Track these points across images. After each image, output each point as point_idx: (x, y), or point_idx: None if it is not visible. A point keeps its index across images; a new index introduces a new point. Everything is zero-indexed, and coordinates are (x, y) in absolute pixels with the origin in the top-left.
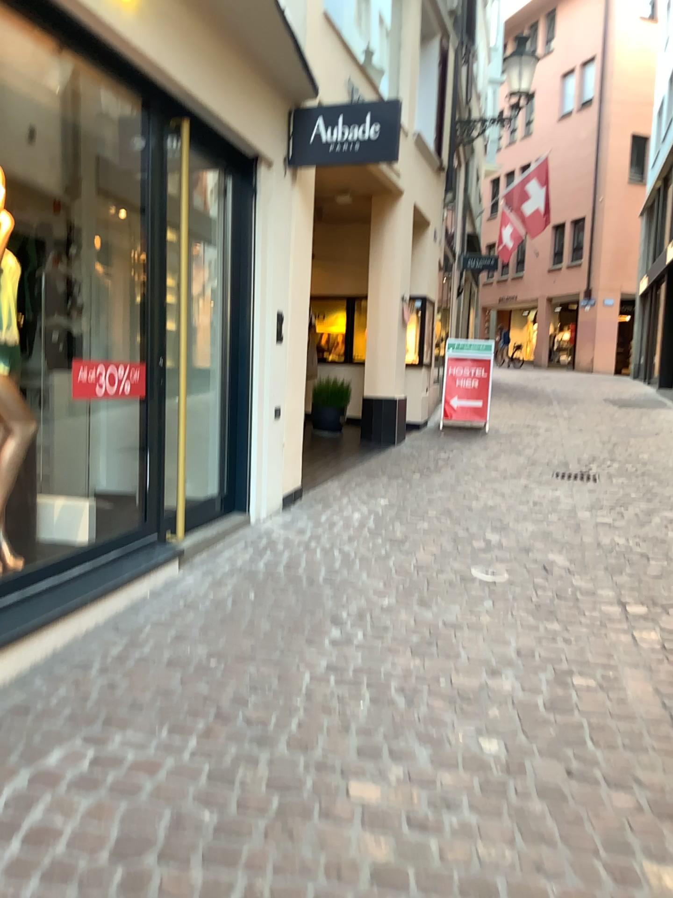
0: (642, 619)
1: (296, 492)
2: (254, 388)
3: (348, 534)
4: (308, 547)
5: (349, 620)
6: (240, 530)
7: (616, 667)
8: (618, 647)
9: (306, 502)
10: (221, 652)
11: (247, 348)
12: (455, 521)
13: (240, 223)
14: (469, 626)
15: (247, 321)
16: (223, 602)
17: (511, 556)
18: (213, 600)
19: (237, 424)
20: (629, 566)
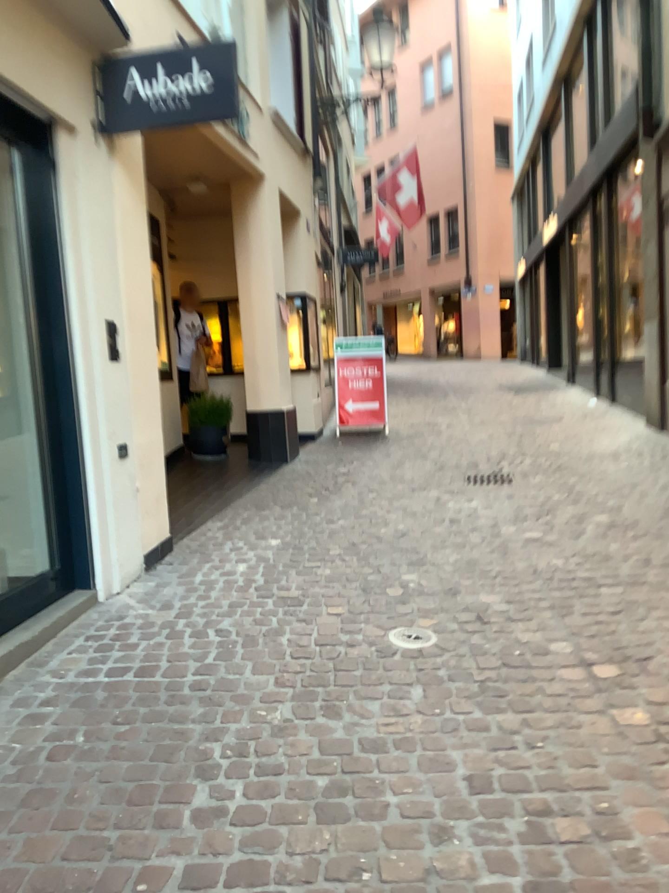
0: (619, 687)
1: (163, 545)
2: (82, 424)
3: (225, 602)
4: (171, 632)
5: (222, 764)
6: (80, 616)
7: (611, 789)
8: (603, 746)
9: (174, 559)
10: (4, 883)
11: (69, 374)
12: (361, 562)
13: (38, 208)
14: (396, 745)
15: (64, 337)
16: (31, 760)
17: (436, 606)
18: (15, 760)
19: (65, 474)
20: (580, 599)
